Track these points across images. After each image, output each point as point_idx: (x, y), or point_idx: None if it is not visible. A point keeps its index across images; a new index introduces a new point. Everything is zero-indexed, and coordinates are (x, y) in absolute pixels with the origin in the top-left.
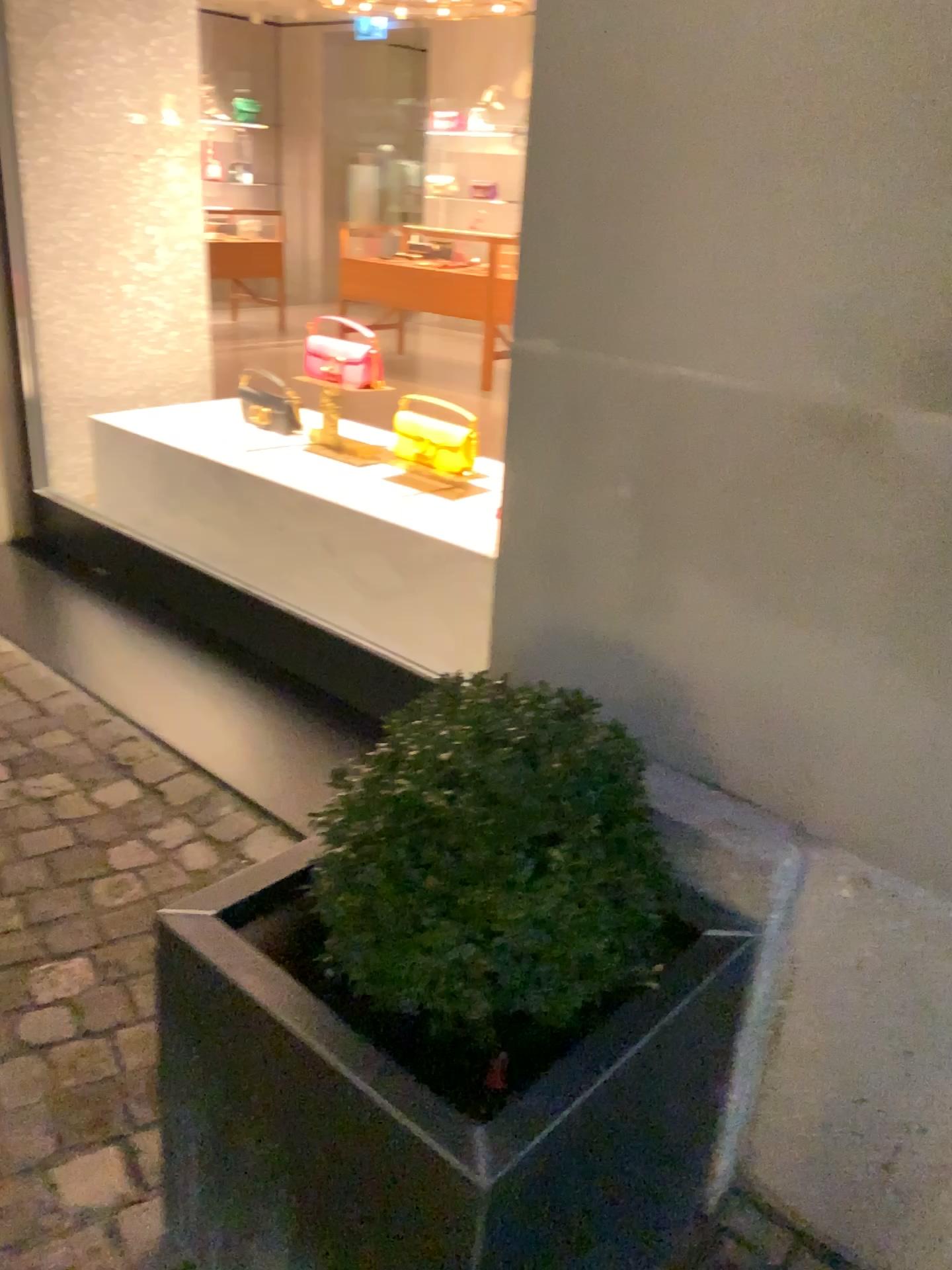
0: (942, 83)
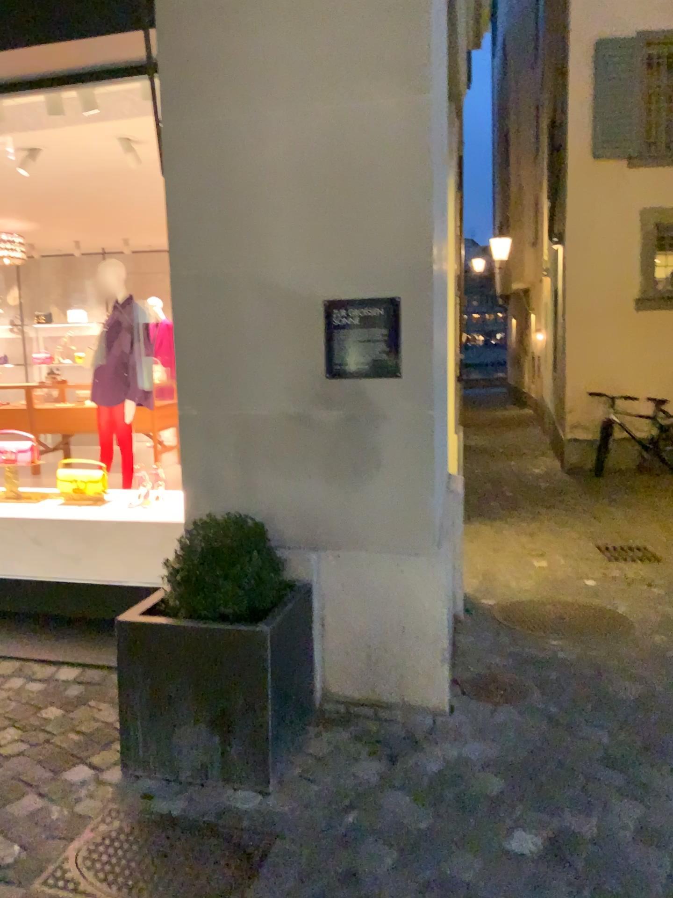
0: (307, 325)
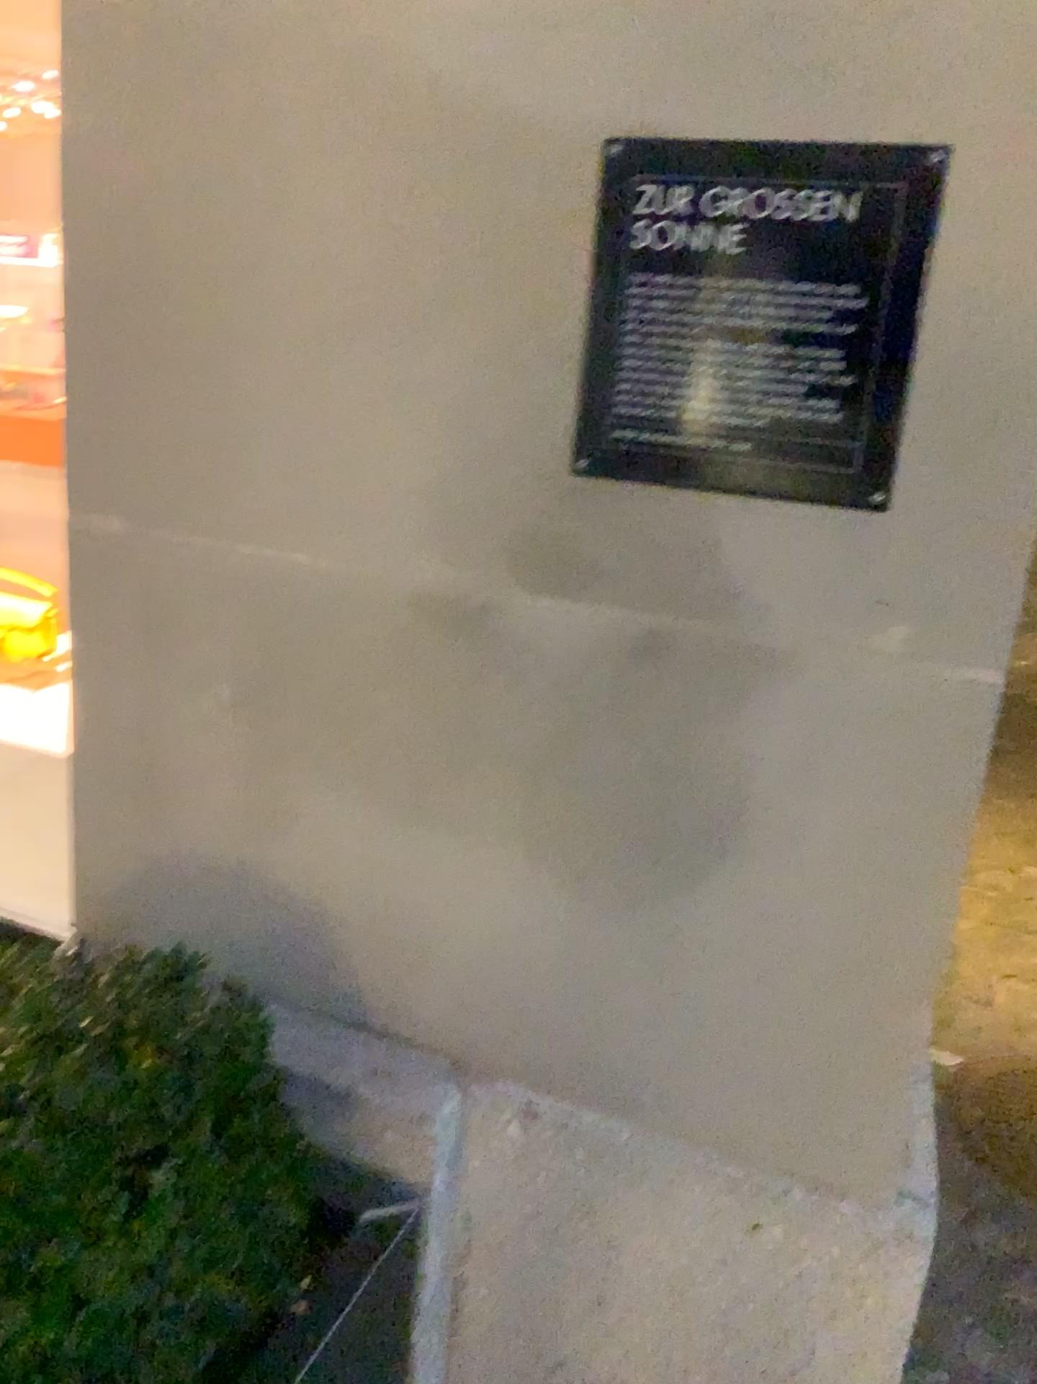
0: (518, 245)
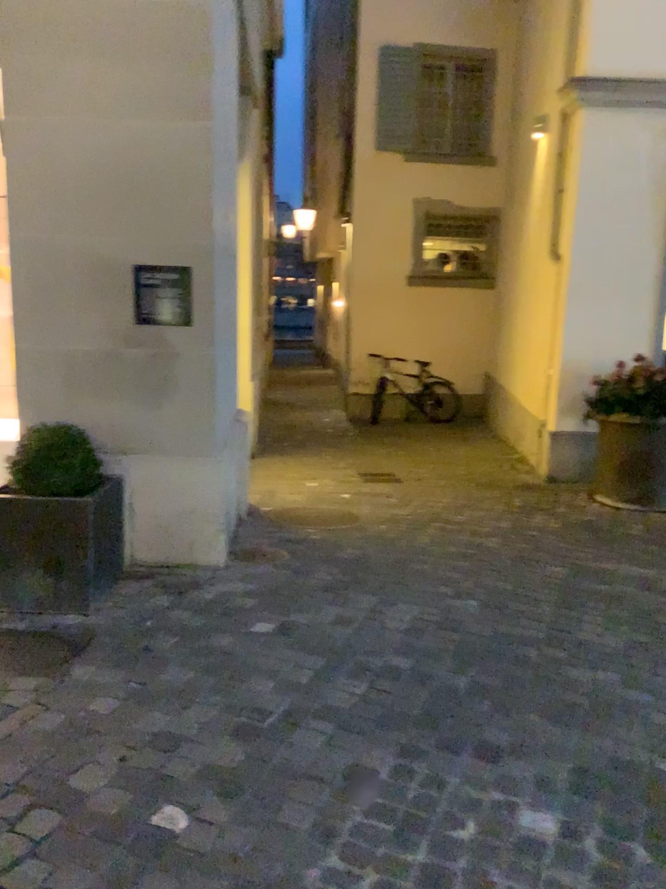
0: (120, 282)
